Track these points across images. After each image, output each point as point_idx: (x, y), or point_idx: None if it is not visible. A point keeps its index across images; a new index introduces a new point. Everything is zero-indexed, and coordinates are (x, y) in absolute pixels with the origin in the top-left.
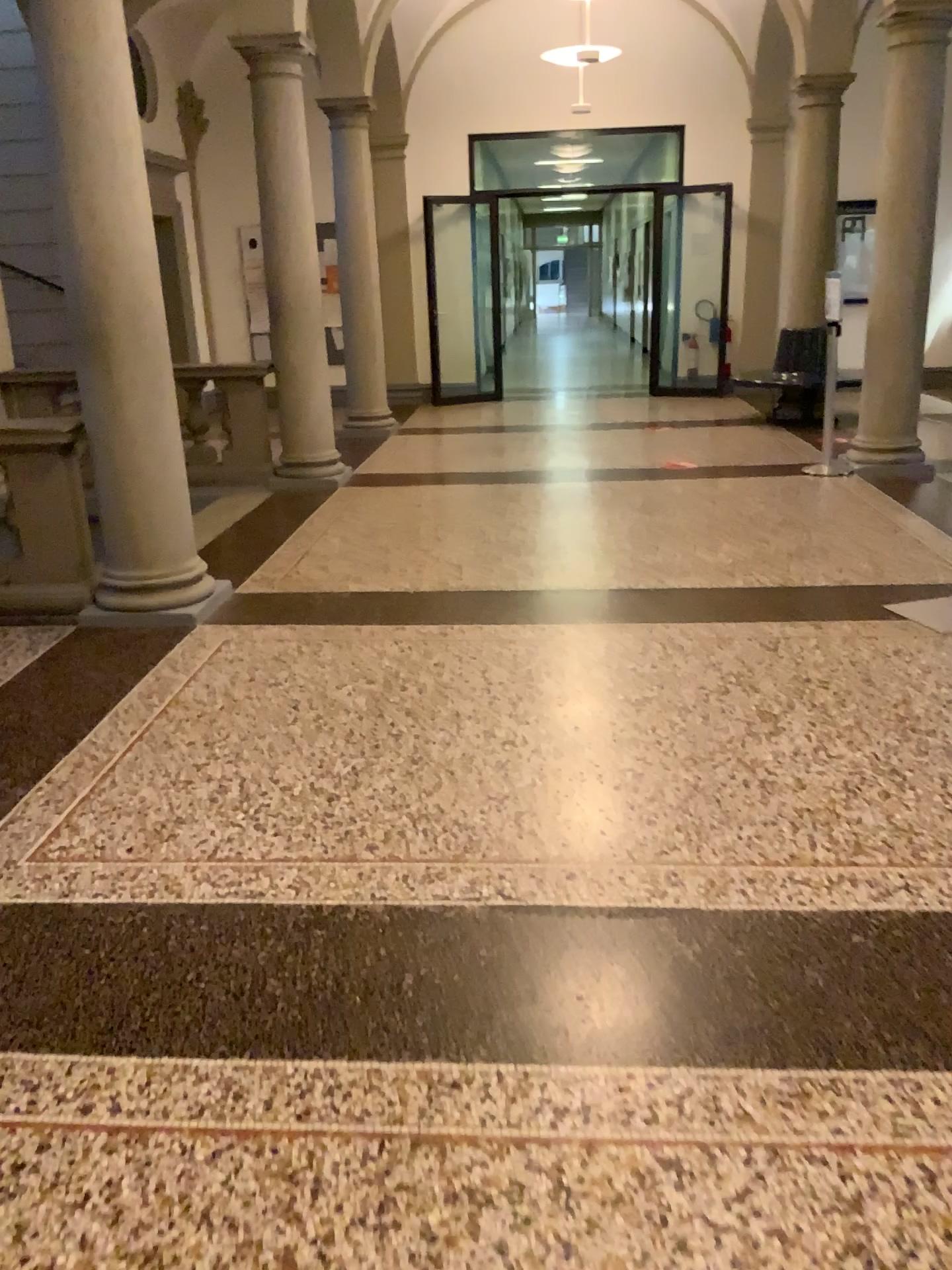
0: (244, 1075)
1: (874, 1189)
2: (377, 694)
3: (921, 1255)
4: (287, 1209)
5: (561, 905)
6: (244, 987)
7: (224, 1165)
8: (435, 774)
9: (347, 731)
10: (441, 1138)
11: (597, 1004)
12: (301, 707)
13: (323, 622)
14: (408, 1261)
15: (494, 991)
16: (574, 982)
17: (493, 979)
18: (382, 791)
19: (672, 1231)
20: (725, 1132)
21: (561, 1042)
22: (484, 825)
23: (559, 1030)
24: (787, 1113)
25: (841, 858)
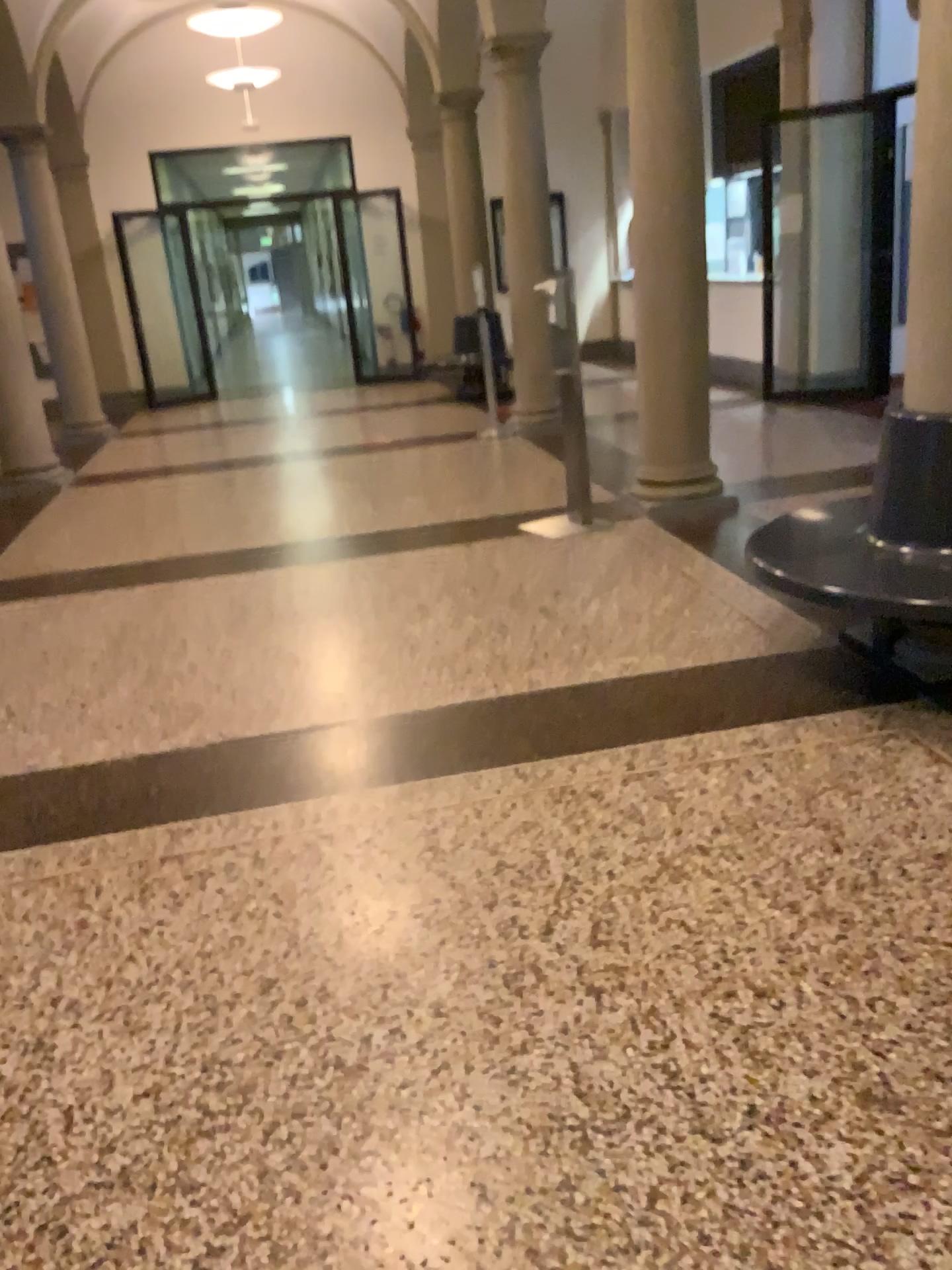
0: (41, 850)
1: (444, 823)
2: (116, 634)
3: (464, 842)
4: (81, 900)
5: (262, 733)
6: (33, 811)
7: (34, 891)
8: (166, 675)
9: (93, 661)
10: (180, 853)
11: (284, 775)
12: (52, 651)
13: (64, 592)
14: (161, 903)
15: (214, 782)
16: (268, 767)
17: (213, 776)
18: (125, 692)
19: (323, 860)
20: (360, 817)
21: (259, 796)
22: (205, 699)
23: (258, 792)
24: (399, 802)
25: (455, 676)
